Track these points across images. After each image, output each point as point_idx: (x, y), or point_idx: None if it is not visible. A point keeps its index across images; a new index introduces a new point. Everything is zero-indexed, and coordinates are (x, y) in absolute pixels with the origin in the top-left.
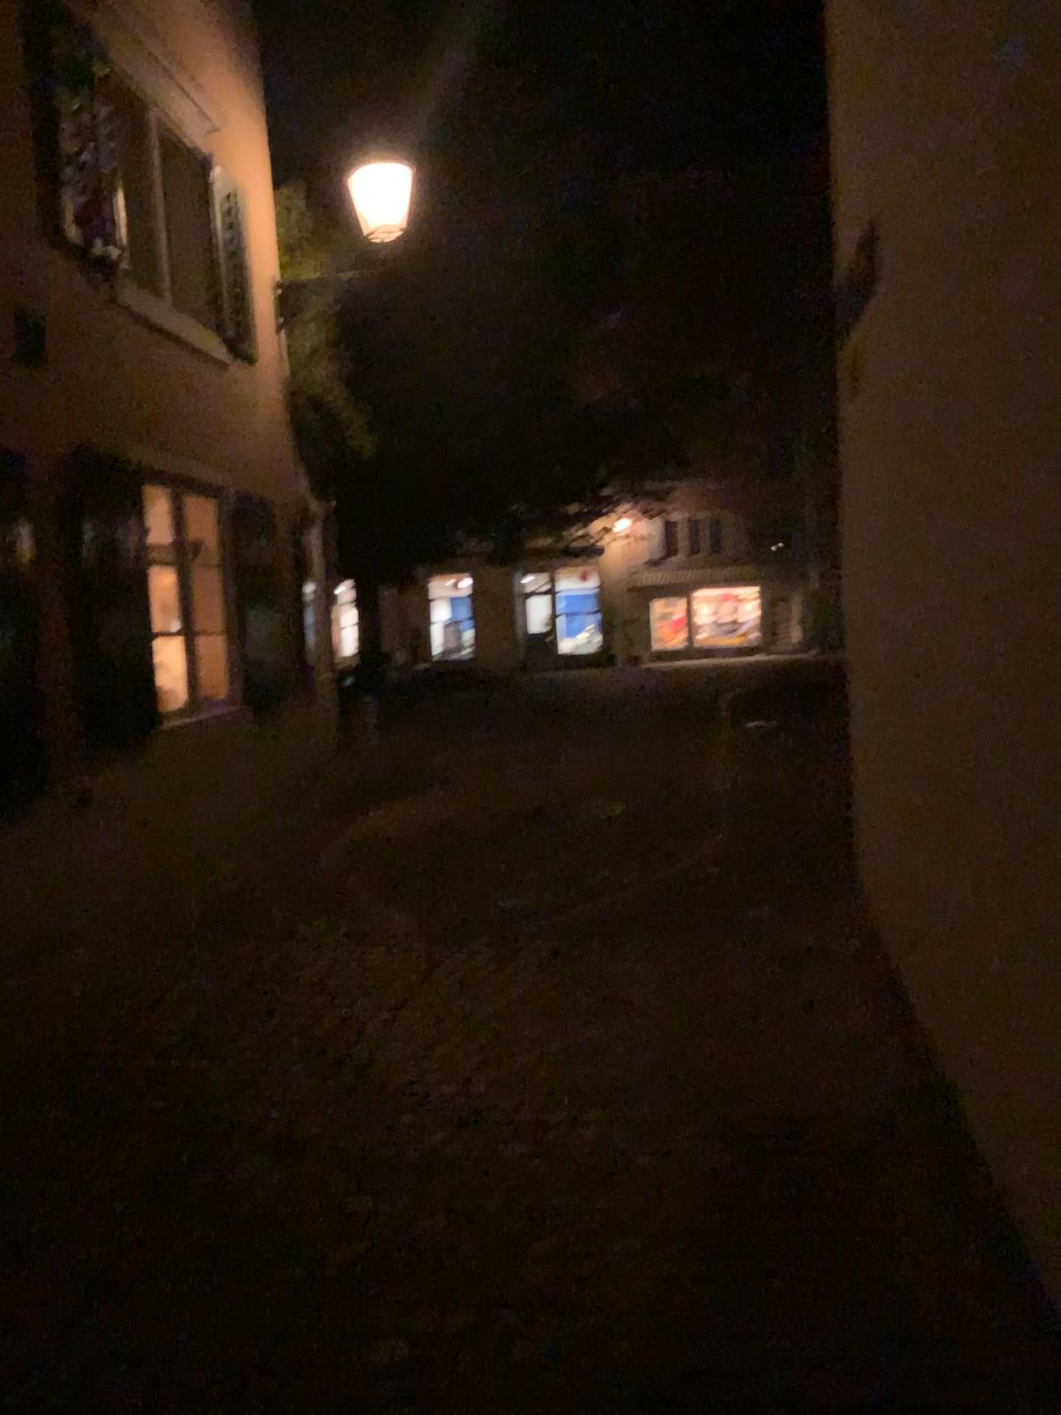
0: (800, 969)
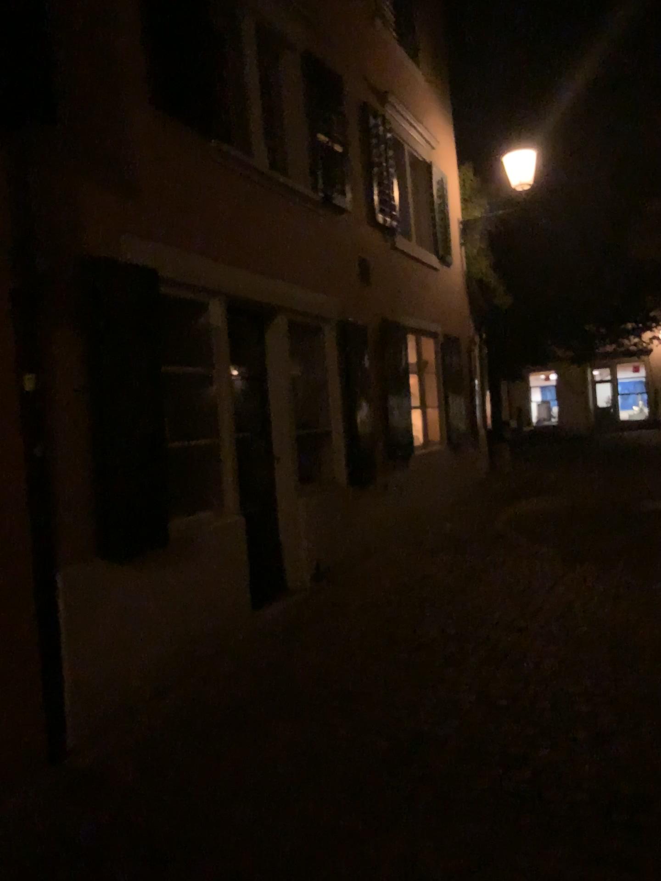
0: None
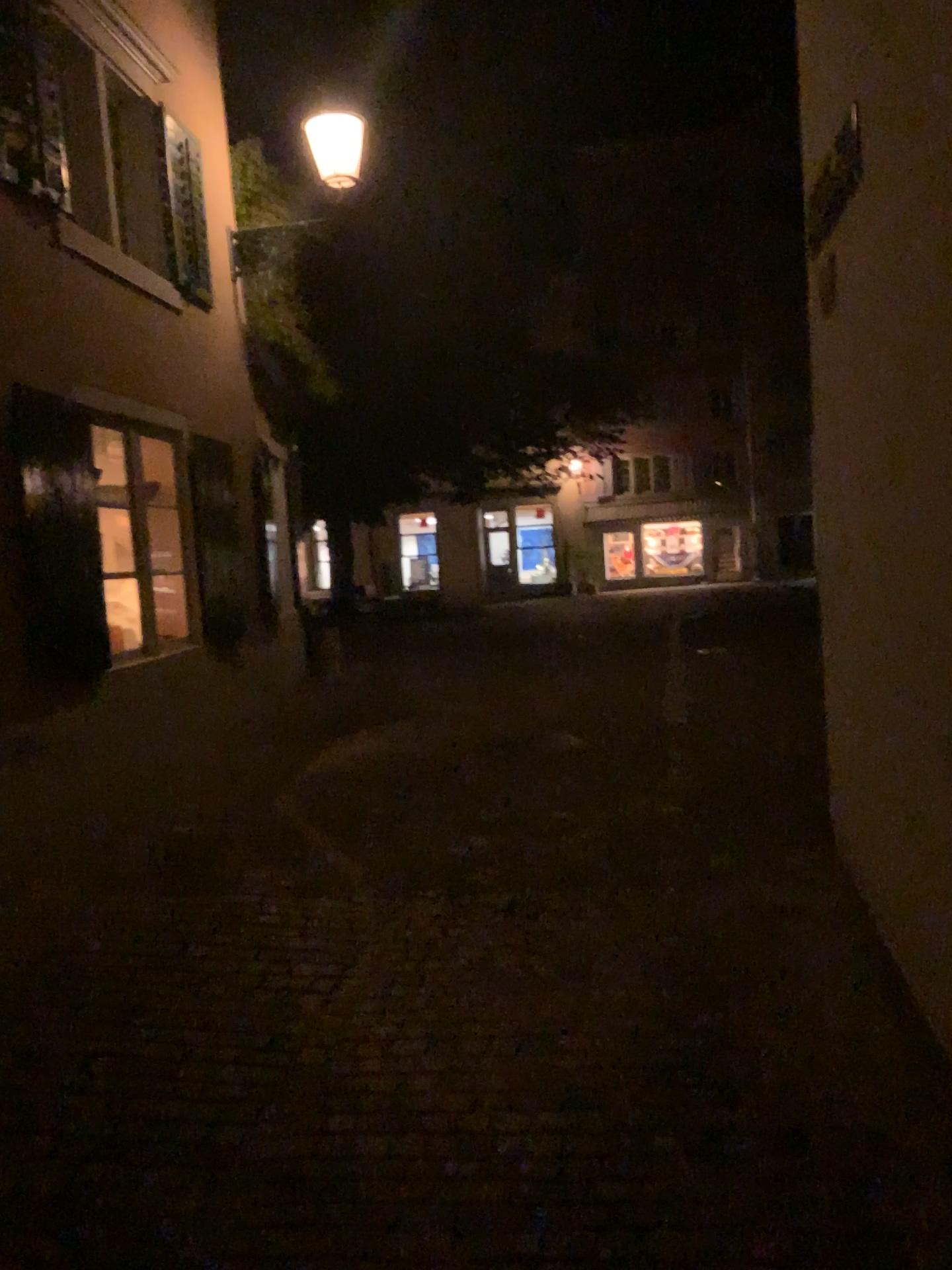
0: (774, 939)
